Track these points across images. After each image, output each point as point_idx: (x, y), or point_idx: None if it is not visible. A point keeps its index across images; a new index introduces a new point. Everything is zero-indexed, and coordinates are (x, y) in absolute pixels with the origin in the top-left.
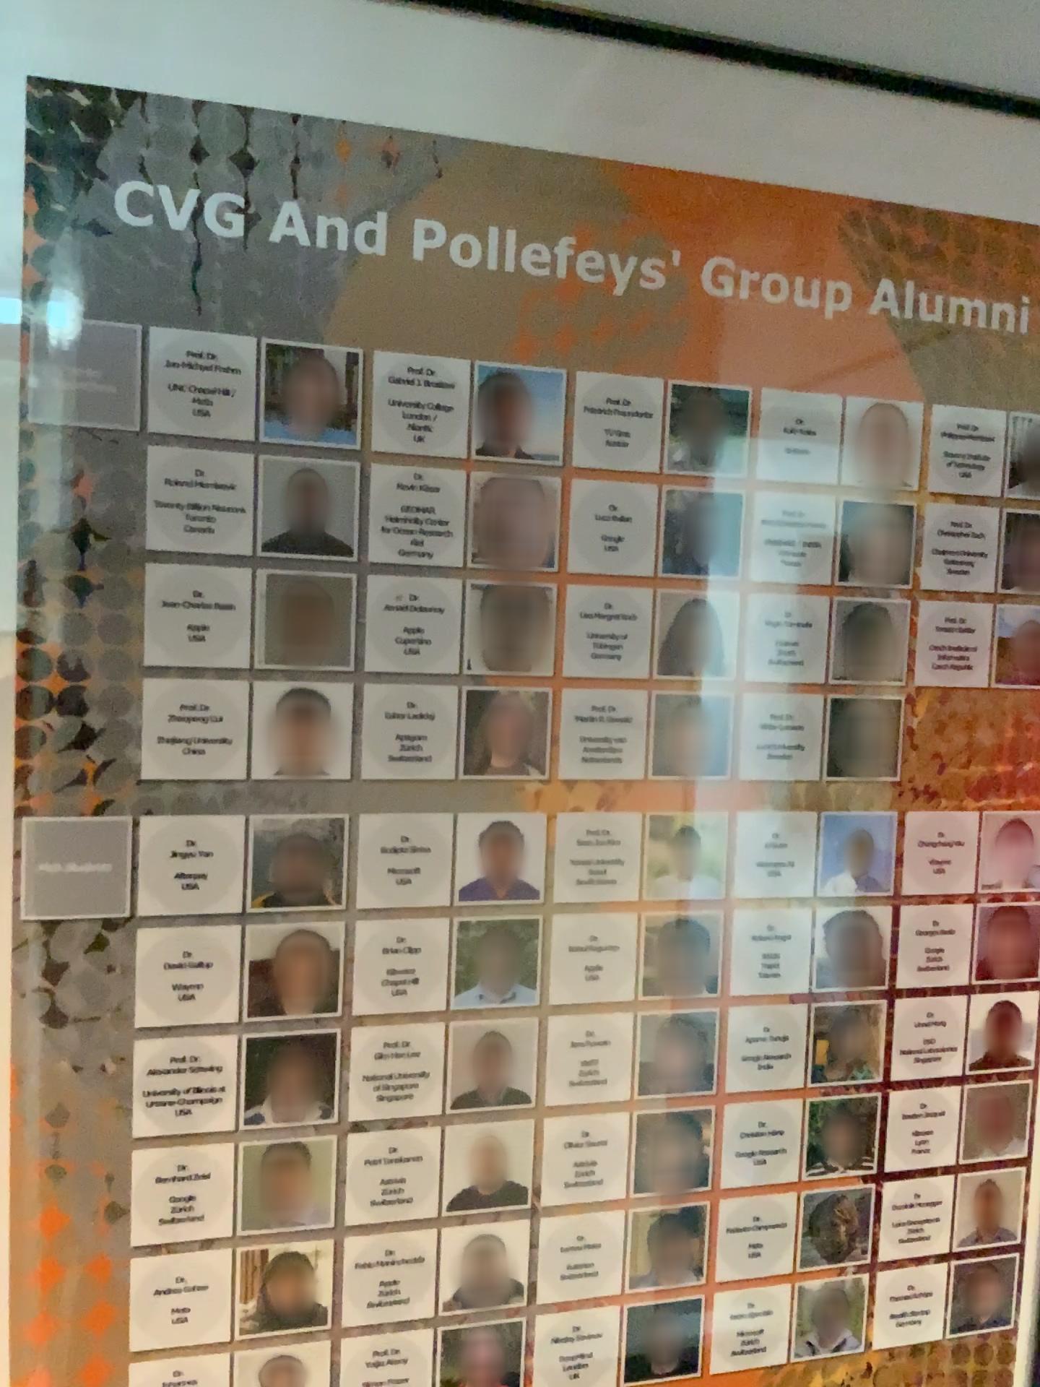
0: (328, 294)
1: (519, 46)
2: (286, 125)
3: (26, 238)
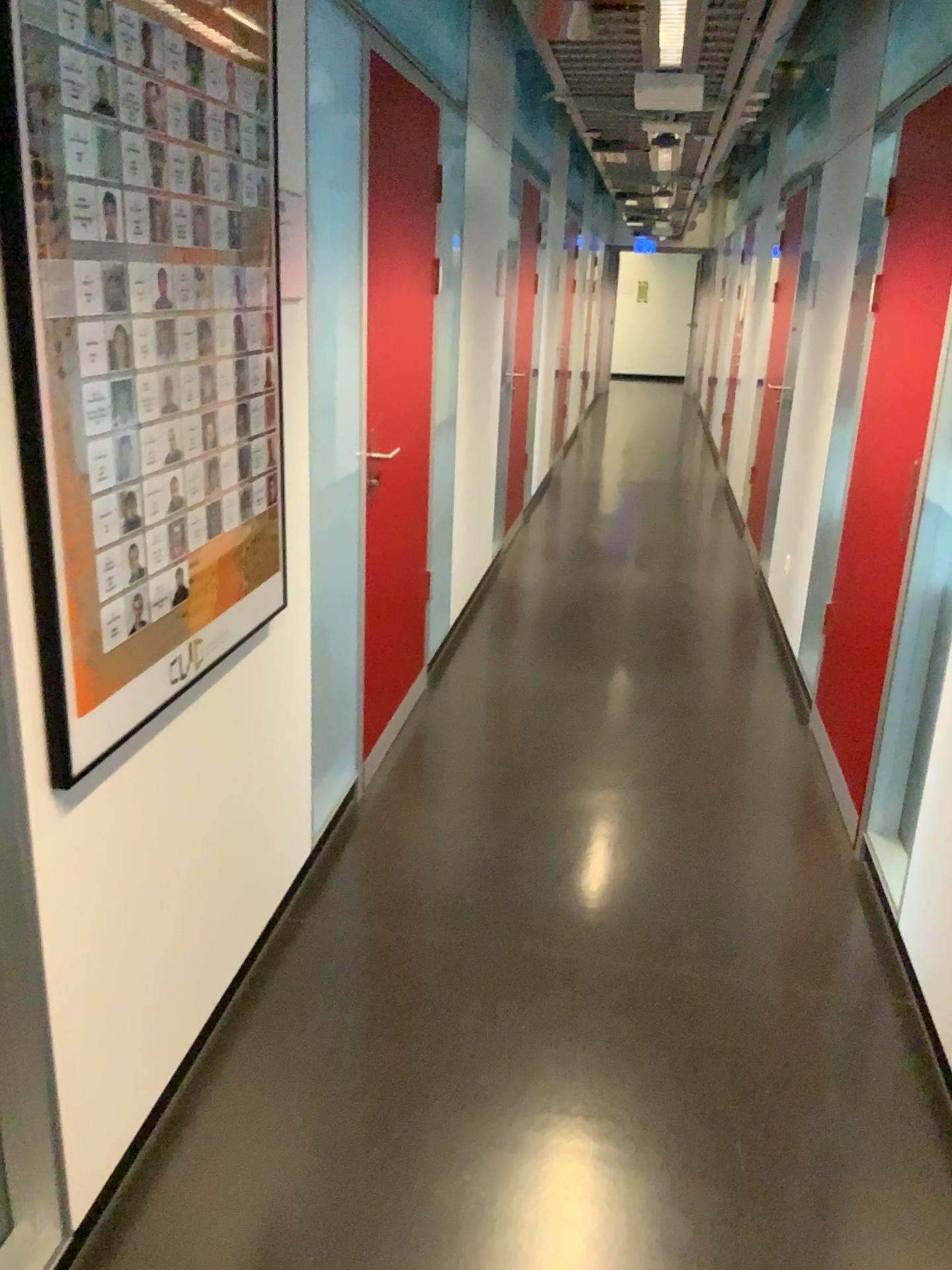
0: None
1: None
2: None
3: None
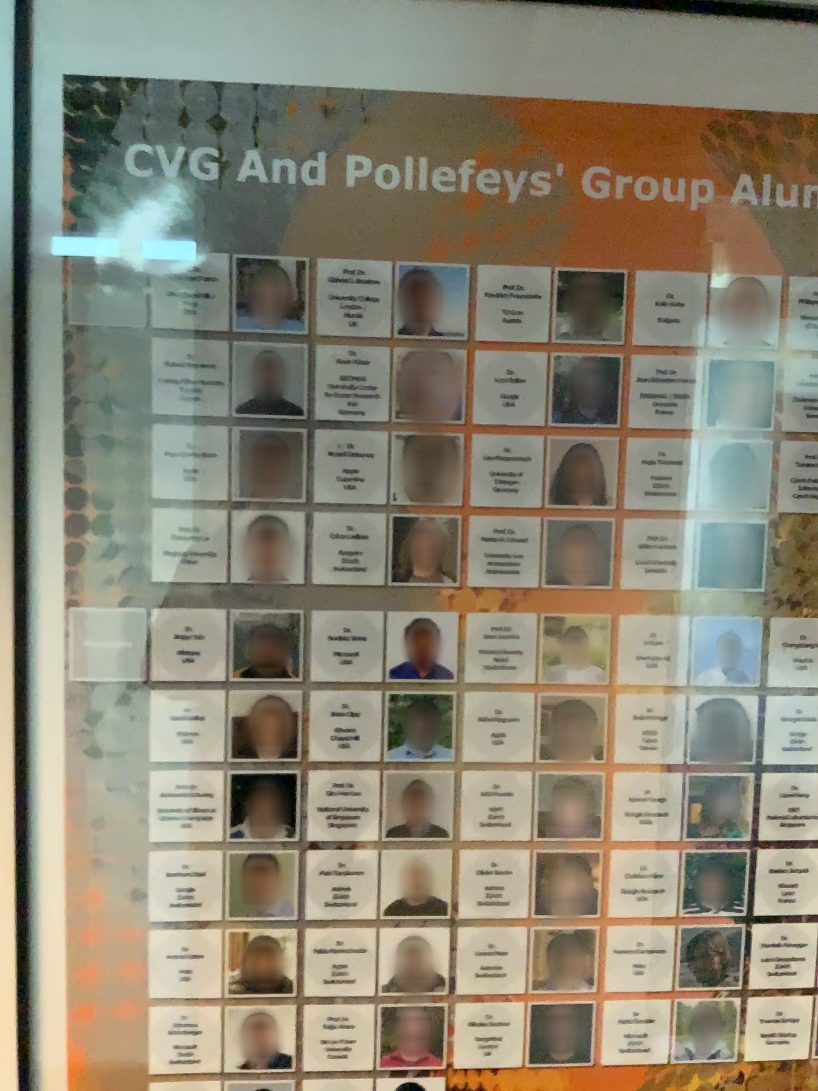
0: (285, 217)
1: (430, 13)
2: (252, 92)
3: (69, 192)
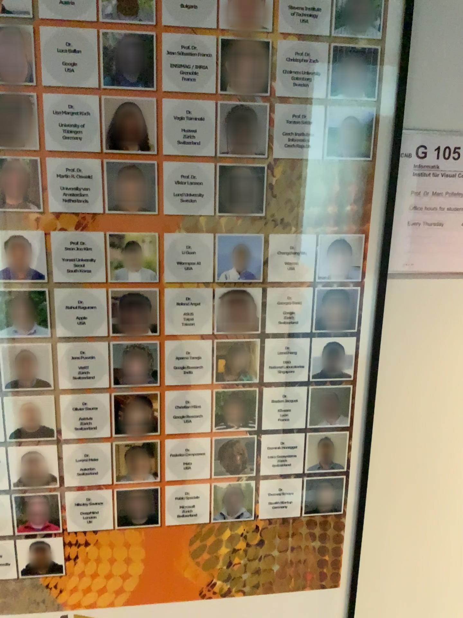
0: None
1: None
2: None
3: None
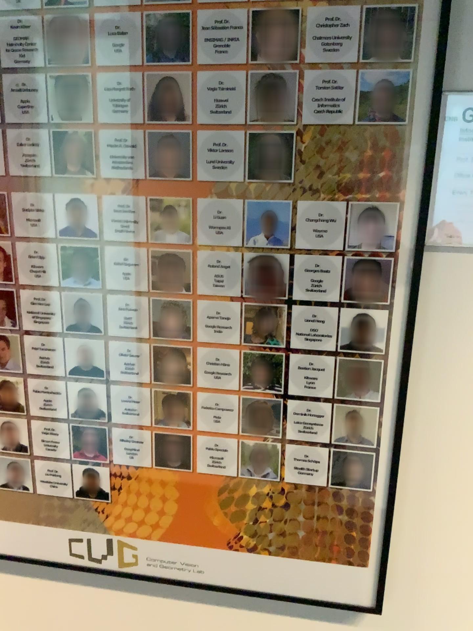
0: None
1: None
2: None
3: None
